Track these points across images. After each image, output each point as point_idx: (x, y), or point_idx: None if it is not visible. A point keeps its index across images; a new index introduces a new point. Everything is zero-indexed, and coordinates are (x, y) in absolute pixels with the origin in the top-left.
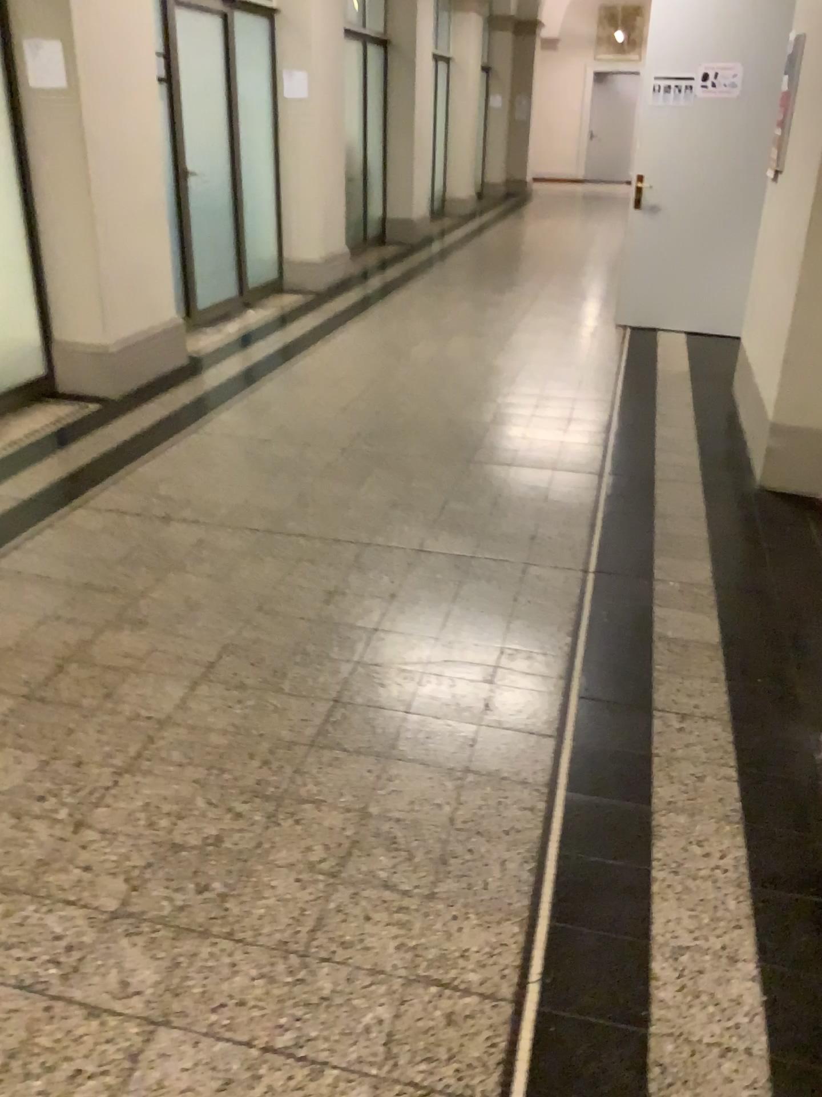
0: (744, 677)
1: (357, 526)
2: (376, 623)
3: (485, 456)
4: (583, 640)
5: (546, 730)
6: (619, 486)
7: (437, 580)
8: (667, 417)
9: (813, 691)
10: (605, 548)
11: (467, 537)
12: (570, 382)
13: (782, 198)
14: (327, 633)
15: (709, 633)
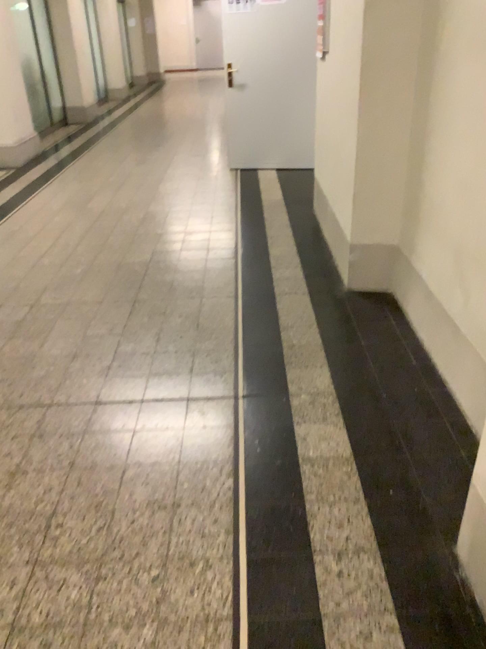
0: (380, 495)
1: (41, 388)
2: (56, 505)
3: (146, 296)
4: (242, 483)
5: (221, 614)
6: (250, 307)
7: (111, 437)
8: (274, 239)
9: (437, 496)
10: (248, 370)
11: (136, 382)
12: (203, 218)
13: (330, 72)
14: (8, 529)
15: (342, 448)
